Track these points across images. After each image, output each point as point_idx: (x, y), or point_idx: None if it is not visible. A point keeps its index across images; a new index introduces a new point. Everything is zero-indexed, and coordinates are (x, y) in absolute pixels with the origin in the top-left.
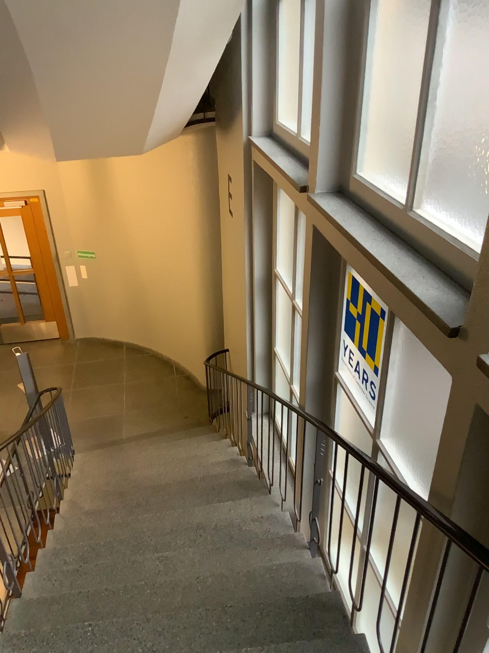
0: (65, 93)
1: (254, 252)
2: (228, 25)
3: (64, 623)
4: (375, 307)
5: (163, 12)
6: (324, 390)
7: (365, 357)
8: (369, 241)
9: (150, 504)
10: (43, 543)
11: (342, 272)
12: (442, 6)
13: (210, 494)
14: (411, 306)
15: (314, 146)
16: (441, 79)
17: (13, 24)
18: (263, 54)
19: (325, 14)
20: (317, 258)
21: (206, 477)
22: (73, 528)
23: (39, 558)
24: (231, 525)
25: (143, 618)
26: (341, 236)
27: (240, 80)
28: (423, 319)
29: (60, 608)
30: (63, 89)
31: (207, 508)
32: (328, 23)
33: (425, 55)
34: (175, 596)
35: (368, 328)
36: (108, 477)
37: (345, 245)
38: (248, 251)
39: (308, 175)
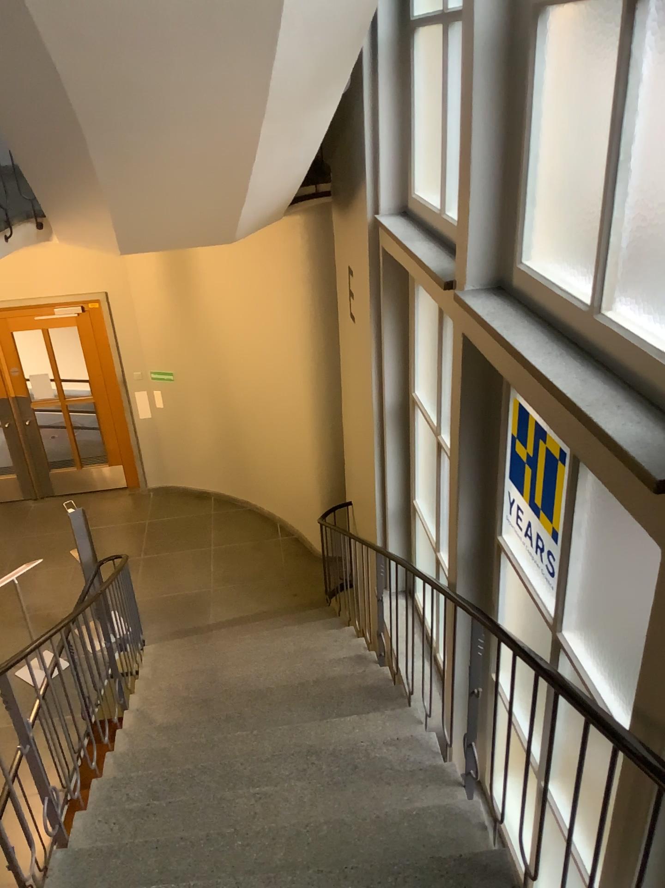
0: (129, 165)
1: (384, 370)
2: (344, 68)
3: (124, 886)
4: (552, 447)
5: (256, 54)
6: (482, 561)
7: (539, 516)
8: (541, 356)
9: (244, 718)
10: (98, 771)
11: (505, 398)
12: (635, 31)
13: (327, 705)
14: (600, 447)
15: (462, 226)
16: (637, 131)
17: (59, 79)
18: (394, 105)
19: (476, 48)
20: (470, 379)
21: (321, 681)
22: (139, 751)
23: (93, 792)
24: (356, 749)
25: (231, 882)
26: (501, 349)
27: (363, 140)
28: (618, 465)
29: (119, 864)
30: (127, 160)
31: (322, 725)
32: (480, 60)
33: (613, 99)
34: (276, 851)
35: (542, 477)
36: (189, 679)
37: (507, 361)
38: (377, 370)
39: (456, 266)
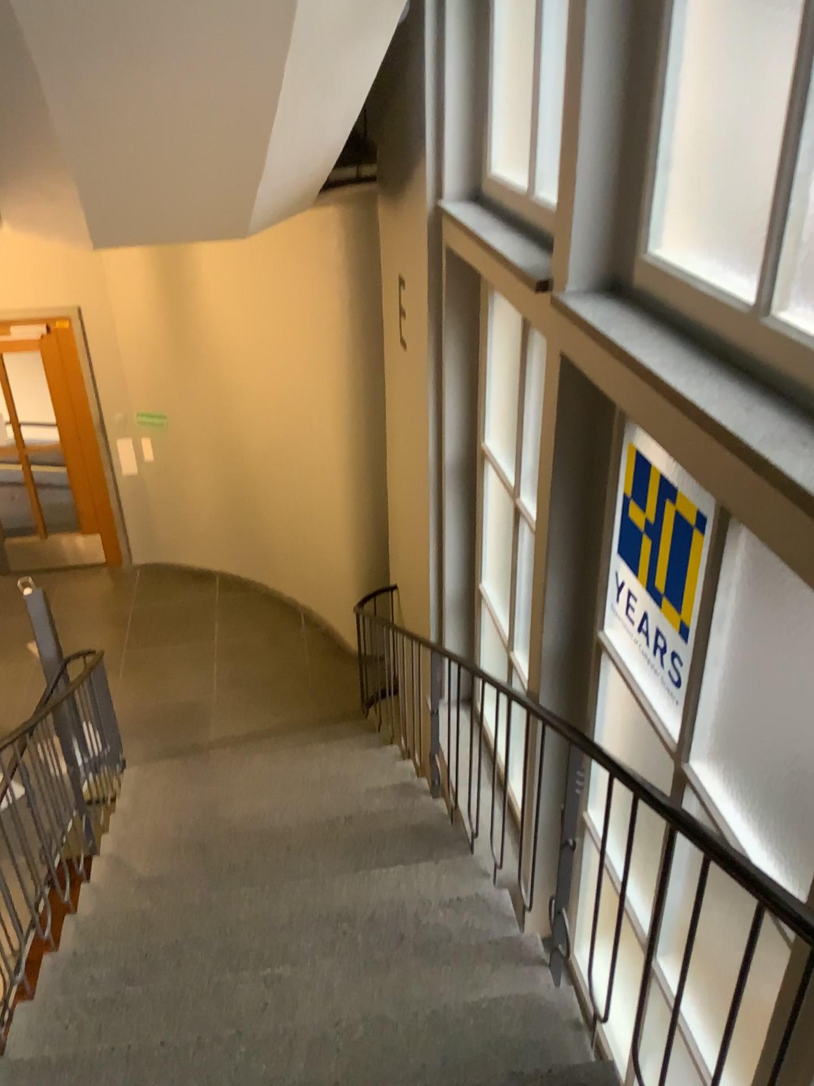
0: (100, 110)
1: (444, 412)
2: None
3: None
4: (684, 509)
5: None
6: (574, 663)
7: (661, 604)
8: (681, 377)
9: (252, 868)
10: (52, 944)
11: (615, 443)
12: None
13: (363, 850)
14: (778, 504)
15: (565, 201)
16: None
17: None
18: (466, 50)
19: None
20: (566, 419)
21: (356, 817)
22: (109, 914)
23: (43, 973)
24: (402, 913)
25: None
26: (621, 369)
27: (422, 100)
28: (808, 529)
29: (73, 1084)
30: (96, 101)
31: (357, 879)
32: None
33: None
34: (293, 1062)
35: (667, 551)
36: (180, 813)
37: (630, 385)
38: (434, 411)
39: (551, 261)
